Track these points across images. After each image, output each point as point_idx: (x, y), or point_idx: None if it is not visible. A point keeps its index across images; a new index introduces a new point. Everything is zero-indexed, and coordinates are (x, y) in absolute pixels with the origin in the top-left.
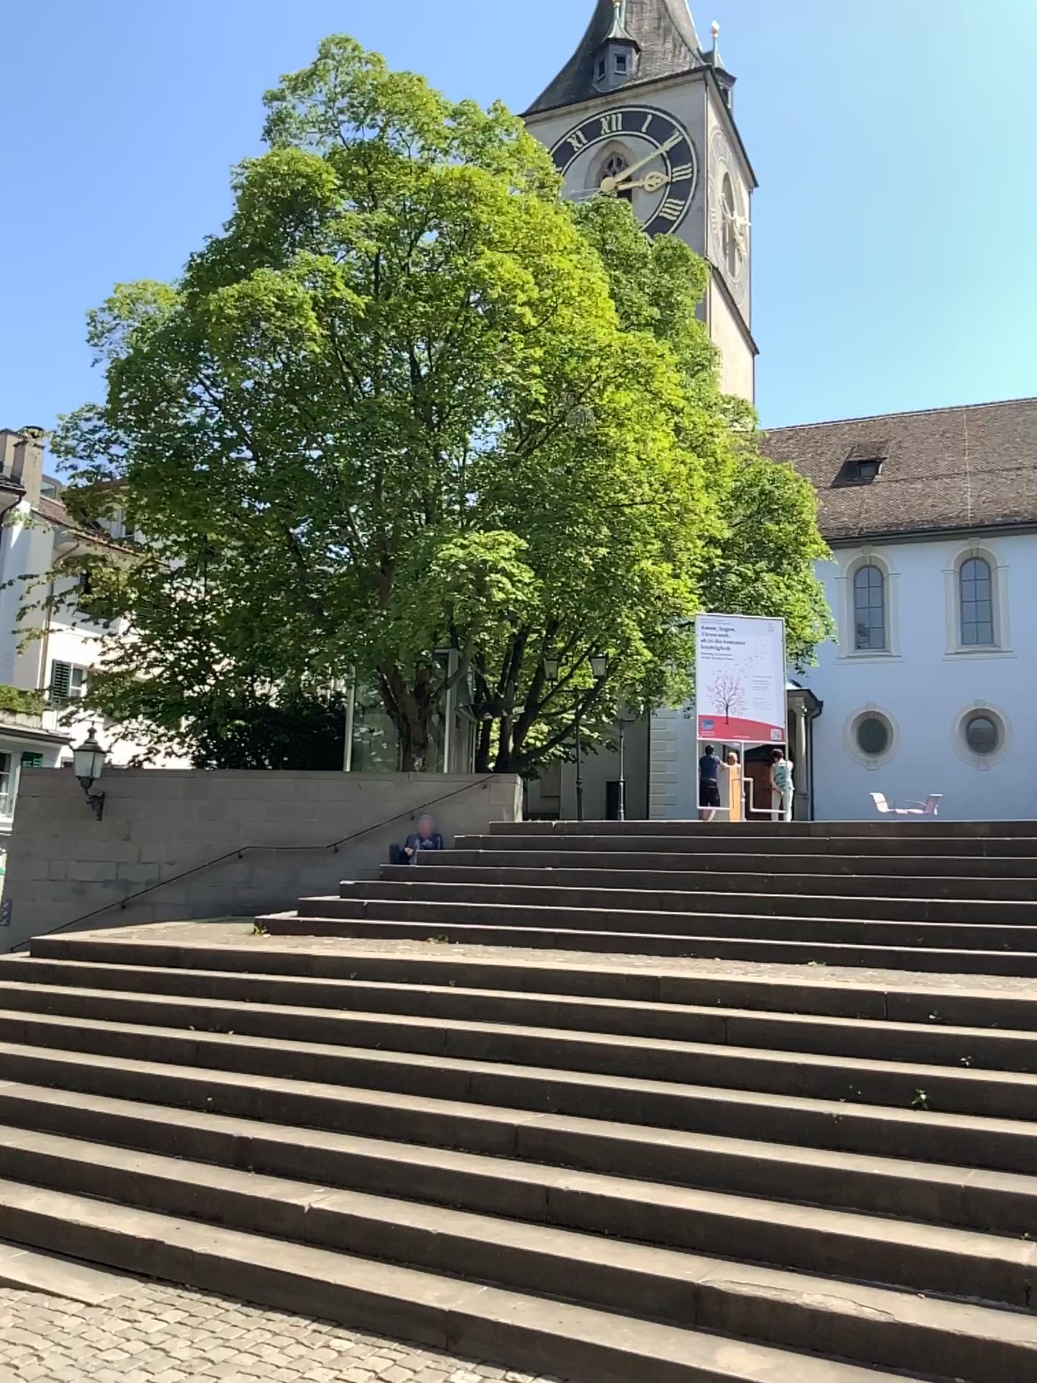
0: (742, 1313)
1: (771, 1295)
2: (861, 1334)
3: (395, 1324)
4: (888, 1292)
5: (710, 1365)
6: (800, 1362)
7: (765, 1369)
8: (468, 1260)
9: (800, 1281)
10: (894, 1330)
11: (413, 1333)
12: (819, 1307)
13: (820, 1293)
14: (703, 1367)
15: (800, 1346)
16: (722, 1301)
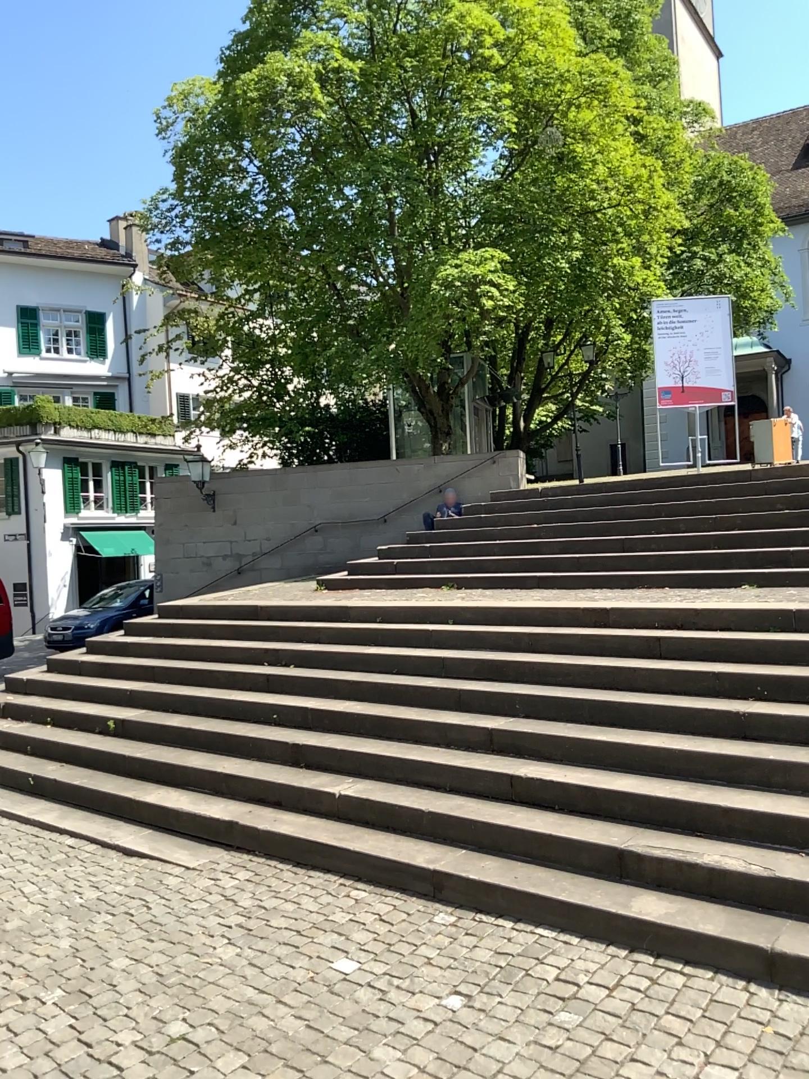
0: (657, 869)
1: (682, 855)
2: (749, 885)
3: (400, 878)
4: (776, 852)
5: (630, 909)
6: (699, 907)
7: (671, 912)
8: (454, 832)
9: (706, 844)
10: (776, 882)
11: (412, 885)
12: (719, 864)
13: (721, 853)
14: (624, 910)
15: (700, 895)
16: (643, 861)
